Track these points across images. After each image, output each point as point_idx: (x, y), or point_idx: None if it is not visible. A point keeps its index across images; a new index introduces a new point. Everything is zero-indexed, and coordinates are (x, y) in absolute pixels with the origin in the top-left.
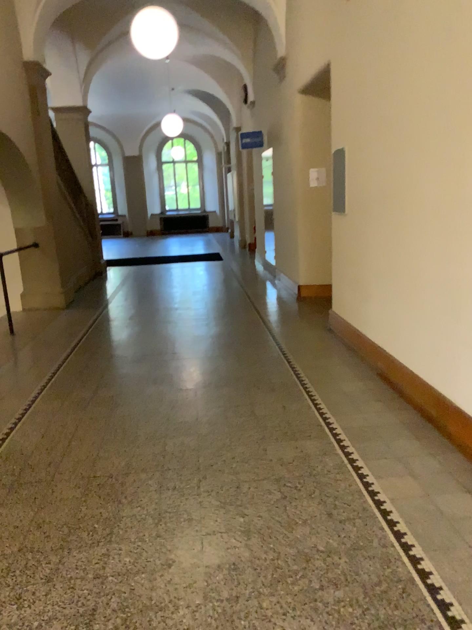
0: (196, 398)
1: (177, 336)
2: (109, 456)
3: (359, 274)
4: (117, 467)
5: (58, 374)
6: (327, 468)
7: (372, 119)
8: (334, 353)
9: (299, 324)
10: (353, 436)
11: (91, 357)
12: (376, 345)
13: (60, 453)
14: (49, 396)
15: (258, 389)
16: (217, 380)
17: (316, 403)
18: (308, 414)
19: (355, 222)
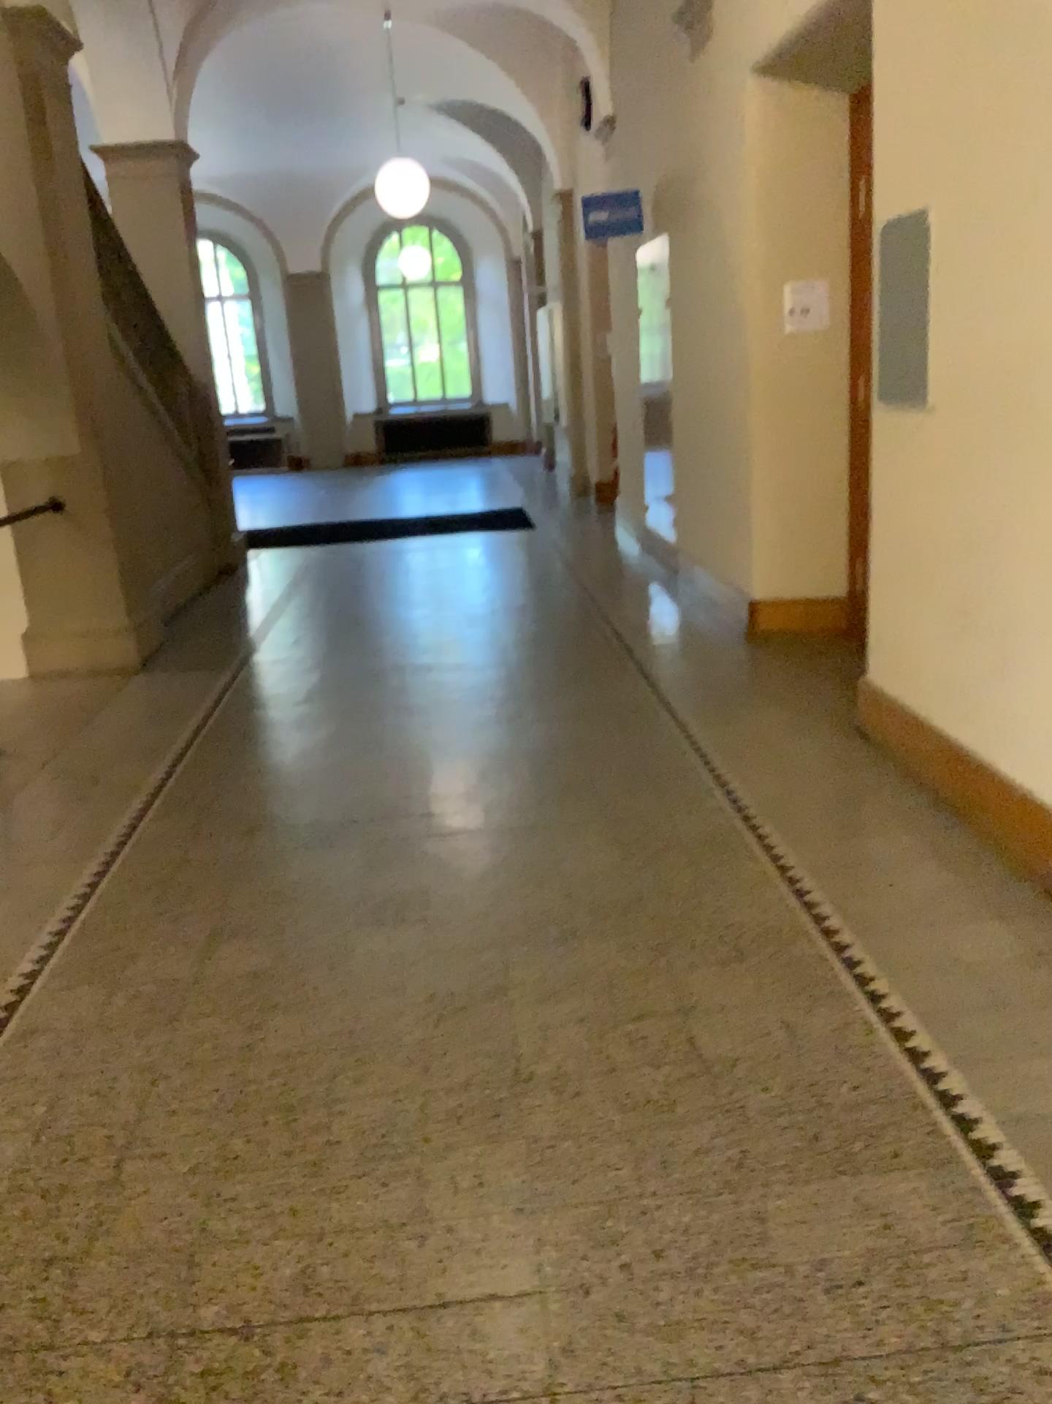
0: (508, 979)
1: (436, 759)
2: (246, 1226)
3: (972, 589)
4: (269, 1284)
5: (103, 891)
6: (991, 1302)
7: (1040, 112)
8: (890, 813)
9: (769, 716)
10: (1041, 1152)
11: (200, 832)
12: (1039, 805)
13: (89, 1211)
14: (71, 972)
15: (692, 948)
16: (564, 910)
17: (881, 1003)
18: (867, 1052)
19: (959, 433)
